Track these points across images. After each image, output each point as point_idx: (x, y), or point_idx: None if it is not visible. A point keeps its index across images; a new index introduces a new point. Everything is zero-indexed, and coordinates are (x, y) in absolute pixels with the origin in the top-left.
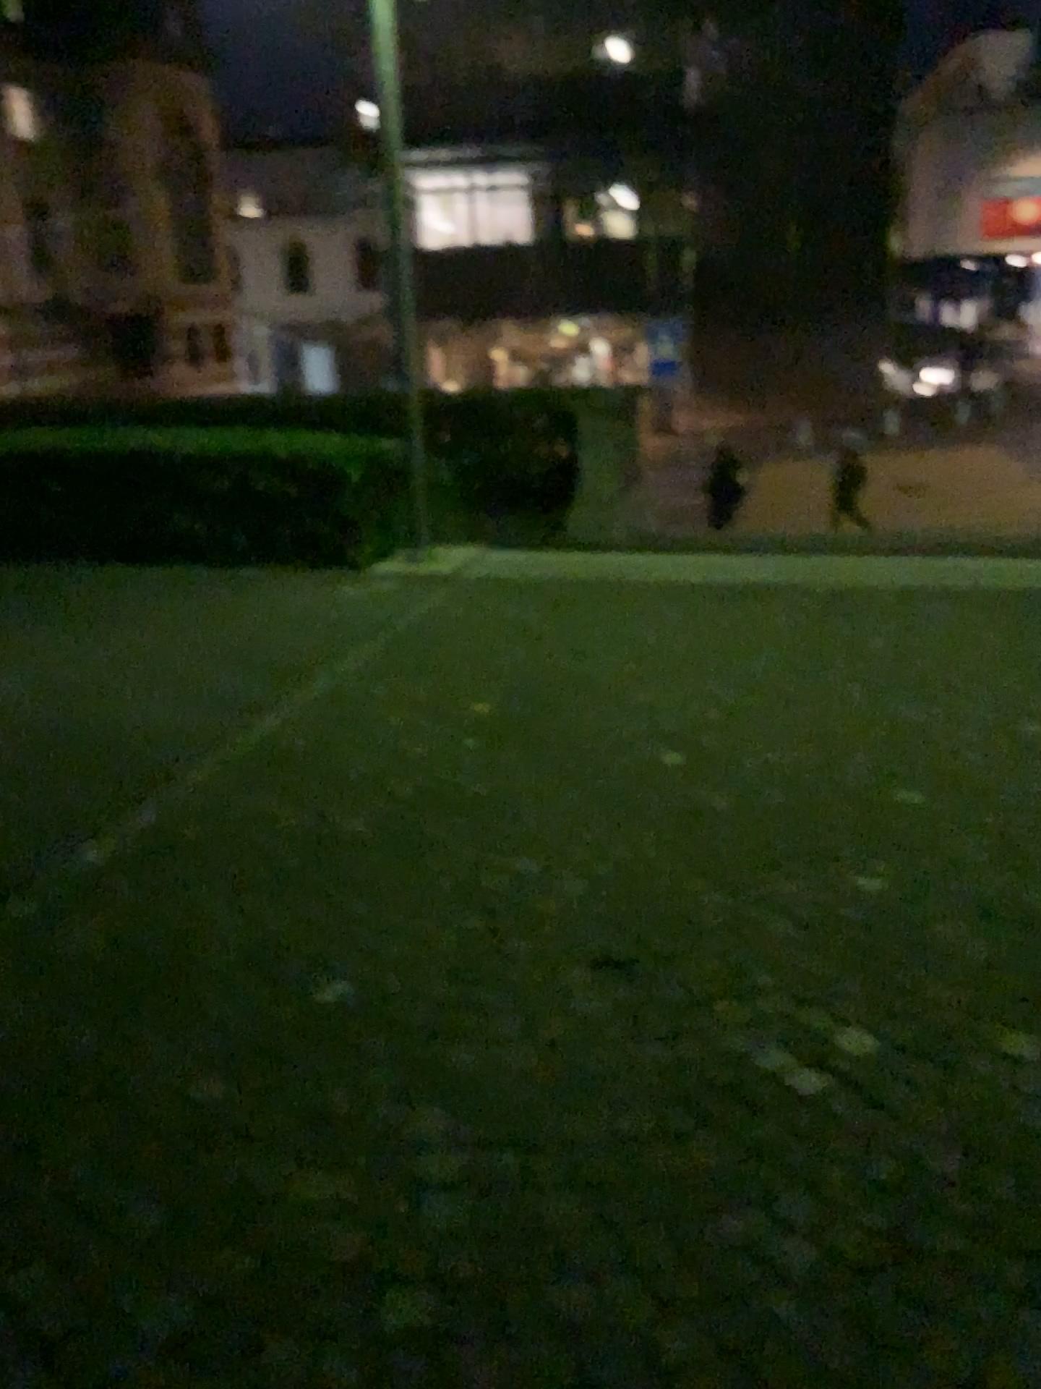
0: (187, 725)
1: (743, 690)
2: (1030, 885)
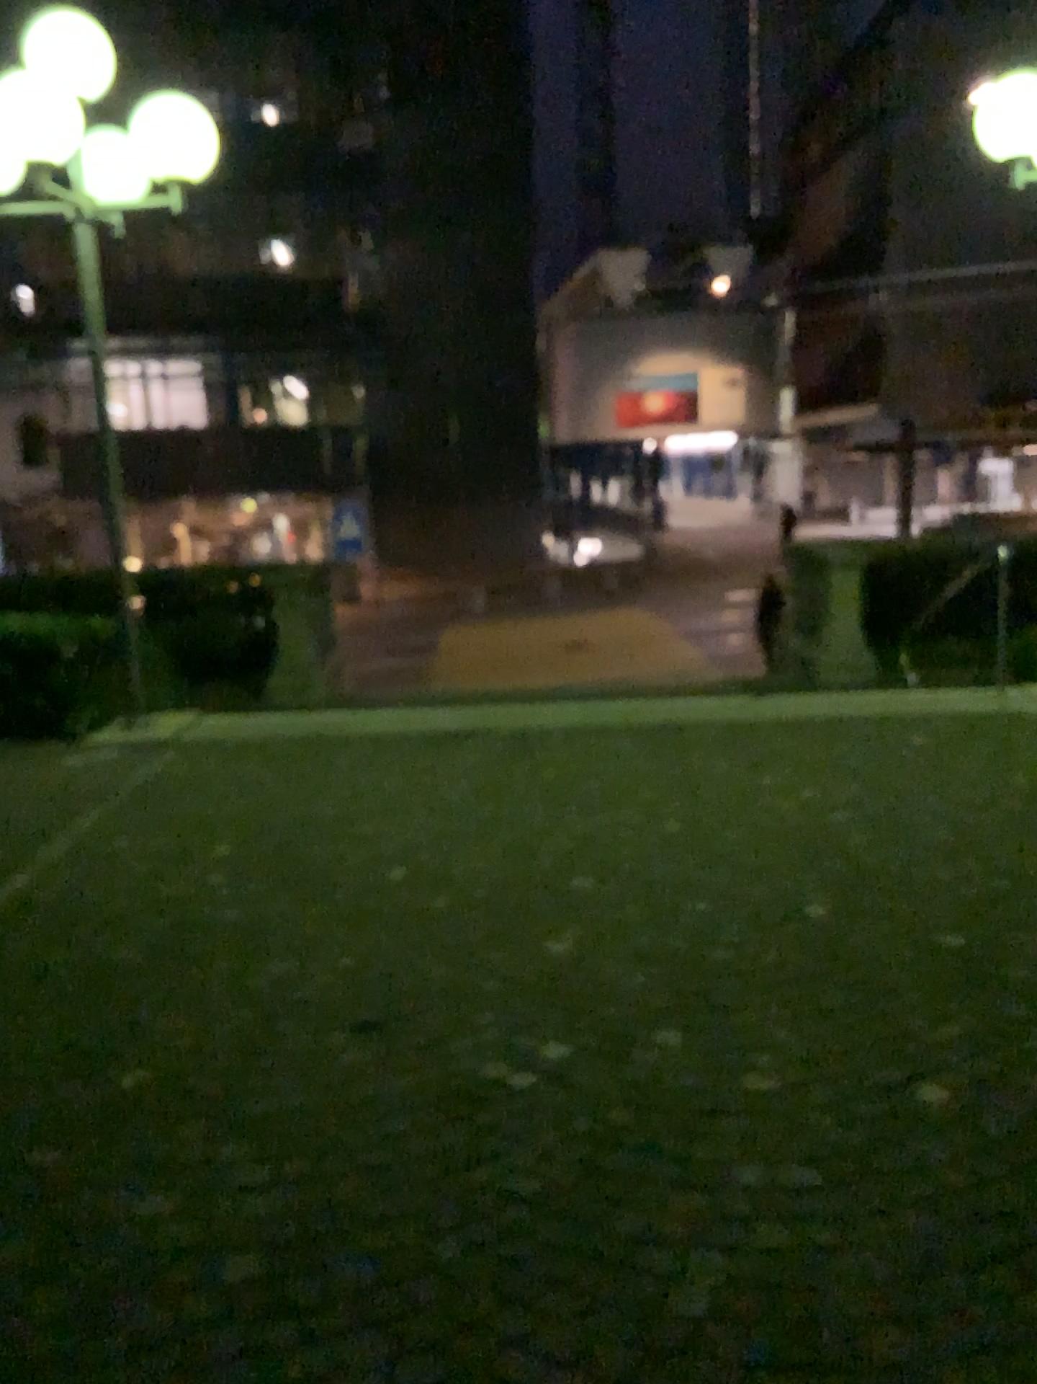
0: None
1: (449, 813)
2: (675, 927)
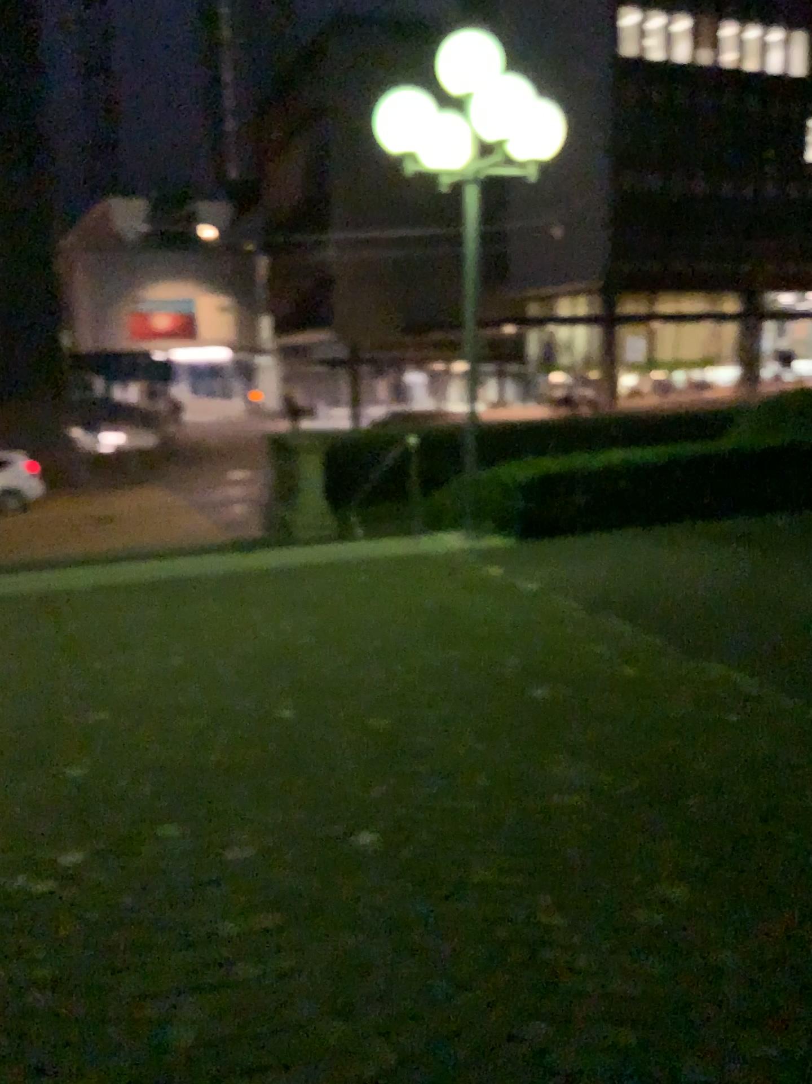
0: None
1: None
2: (173, 740)
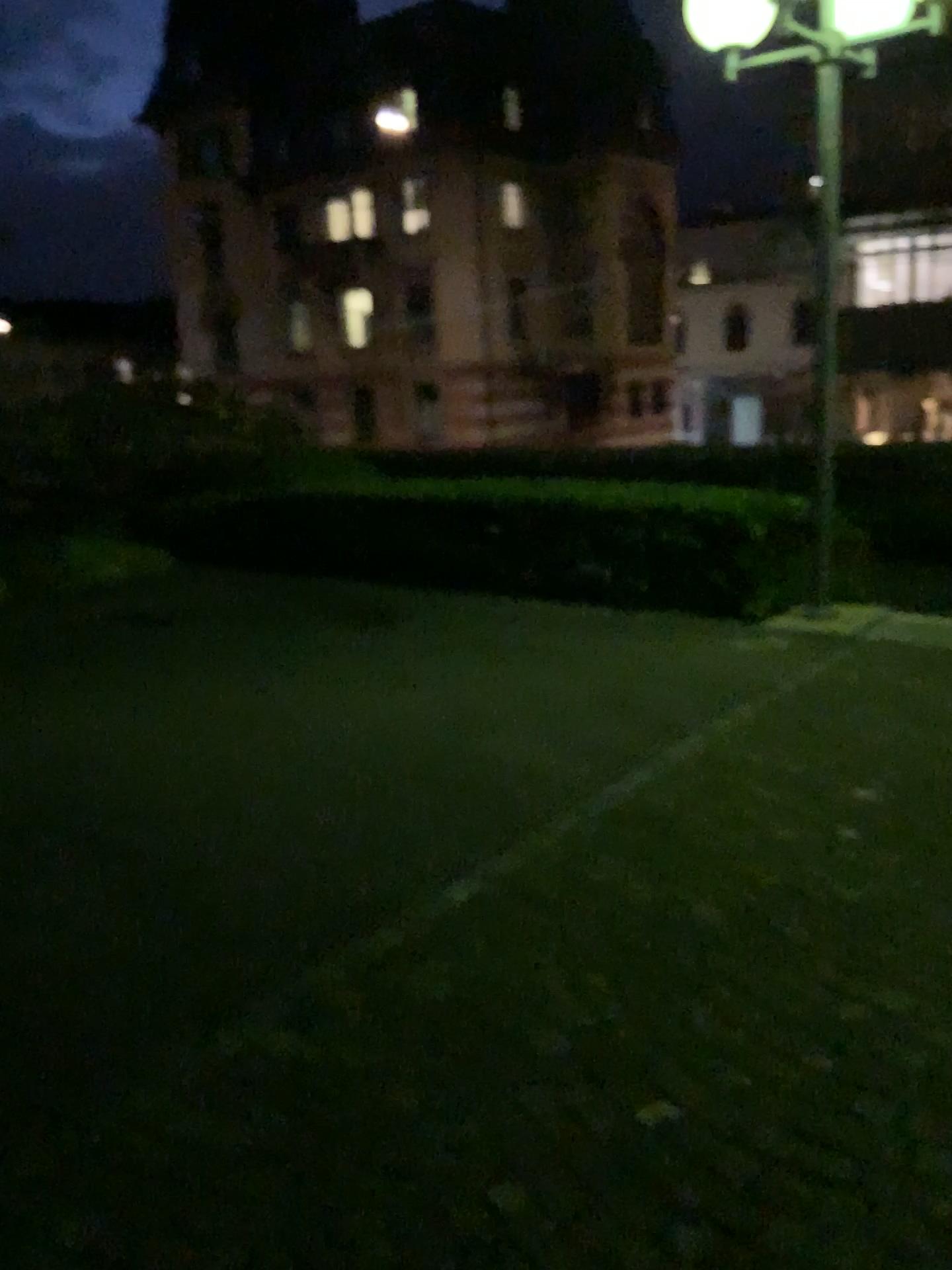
0: (557, 777)
1: None
2: None
